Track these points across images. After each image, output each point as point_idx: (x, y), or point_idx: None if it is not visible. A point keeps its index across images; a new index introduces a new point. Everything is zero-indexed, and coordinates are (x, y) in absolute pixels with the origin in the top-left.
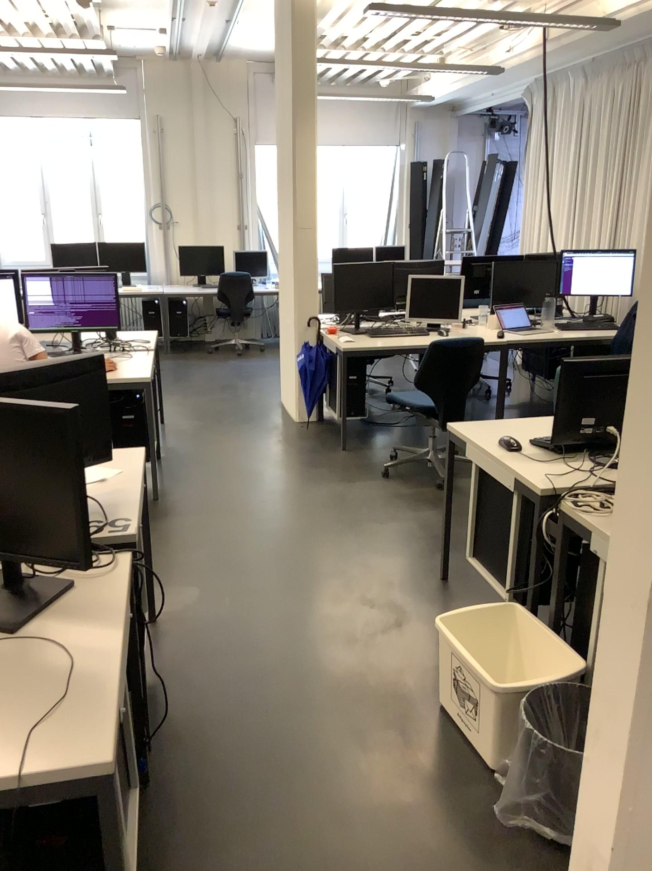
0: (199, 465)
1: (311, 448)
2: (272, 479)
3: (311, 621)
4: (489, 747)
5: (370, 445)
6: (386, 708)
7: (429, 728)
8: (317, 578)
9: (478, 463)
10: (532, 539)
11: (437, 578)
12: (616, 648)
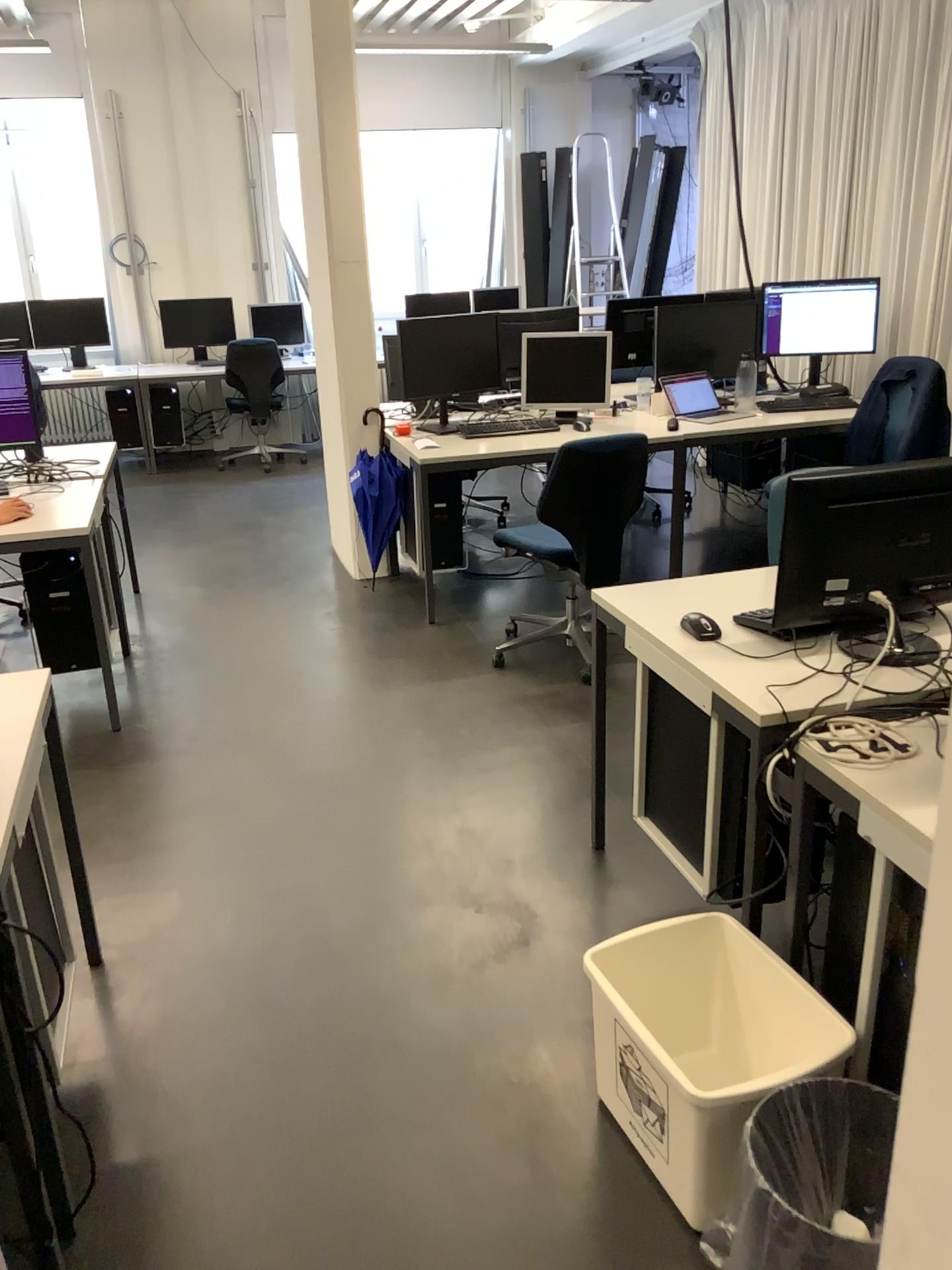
0: (194, 664)
1: (380, 623)
2: (315, 681)
3: (374, 947)
4: (690, 1200)
5: (472, 613)
6: (504, 1116)
7: (582, 1154)
8: (385, 862)
9: (647, 664)
10: (747, 797)
11: (587, 847)
12: (950, 1109)
